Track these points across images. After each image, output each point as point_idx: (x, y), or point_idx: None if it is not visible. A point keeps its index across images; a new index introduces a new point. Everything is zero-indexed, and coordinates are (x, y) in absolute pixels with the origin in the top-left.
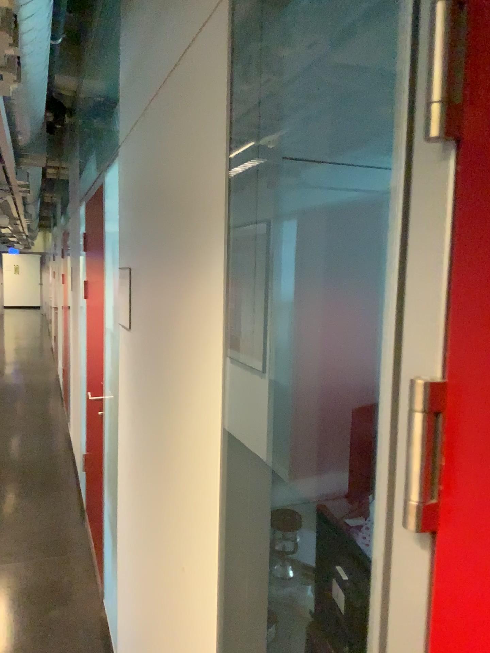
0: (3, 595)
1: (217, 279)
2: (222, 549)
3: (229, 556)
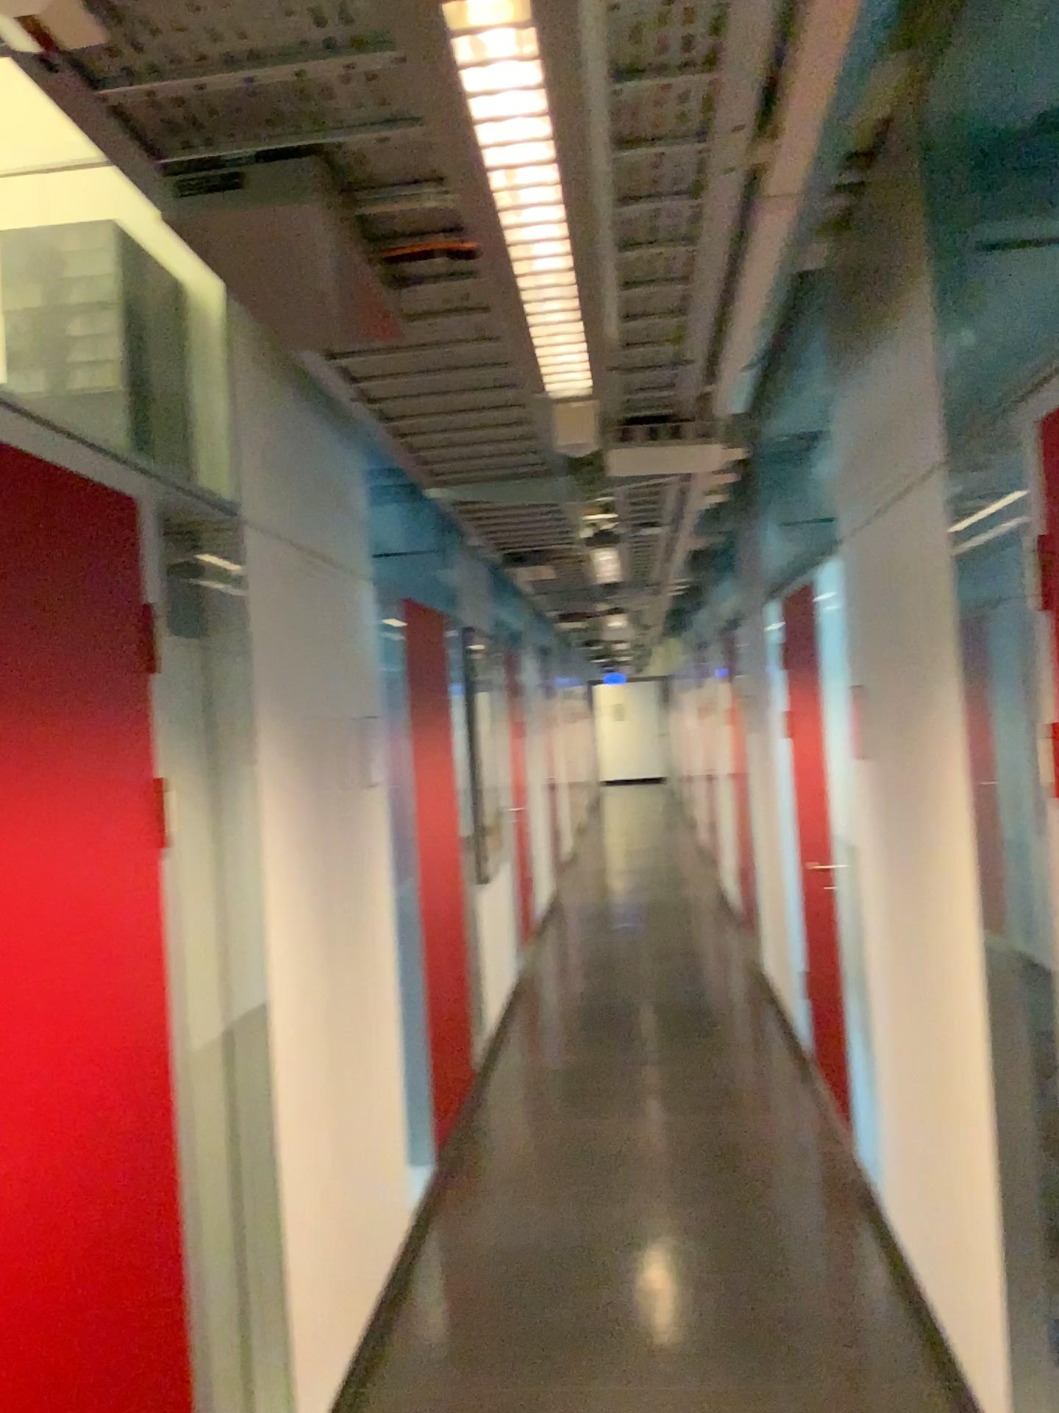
0: (717, 1142)
1: (958, 686)
2: (980, 912)
3: (987, 918)
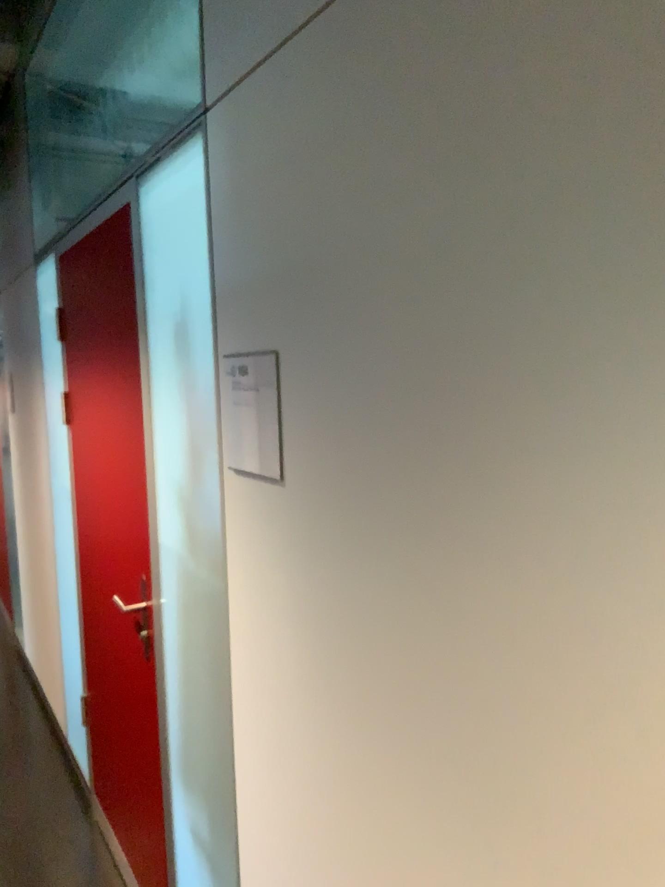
0: None
1: None
2: None
3: None
